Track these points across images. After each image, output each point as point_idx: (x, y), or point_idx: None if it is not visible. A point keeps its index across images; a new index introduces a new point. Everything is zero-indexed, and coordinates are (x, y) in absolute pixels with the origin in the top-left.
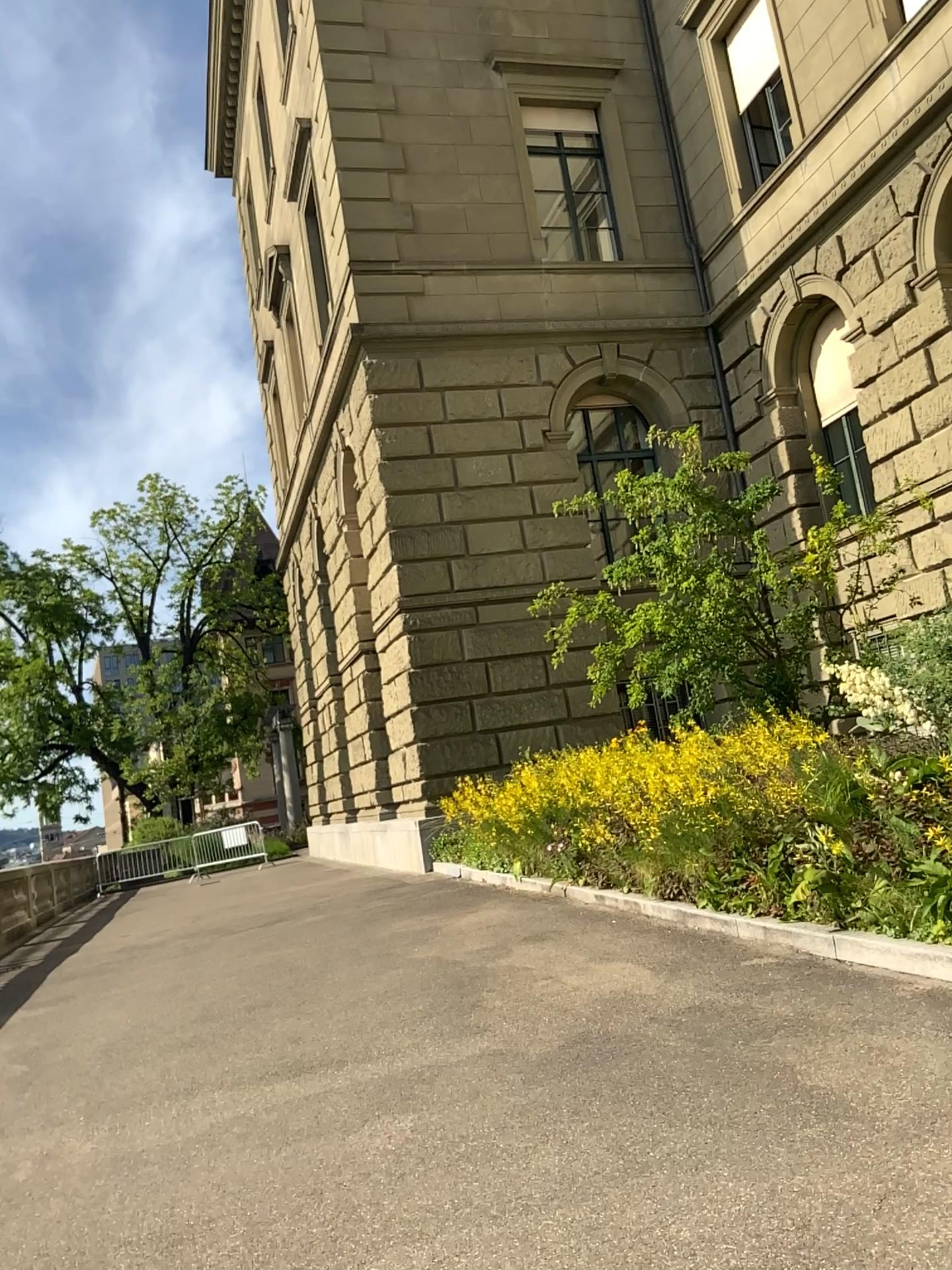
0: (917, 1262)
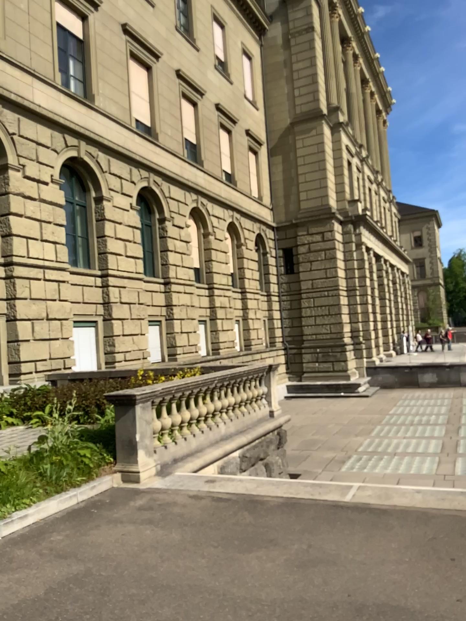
0: (191, 533)
